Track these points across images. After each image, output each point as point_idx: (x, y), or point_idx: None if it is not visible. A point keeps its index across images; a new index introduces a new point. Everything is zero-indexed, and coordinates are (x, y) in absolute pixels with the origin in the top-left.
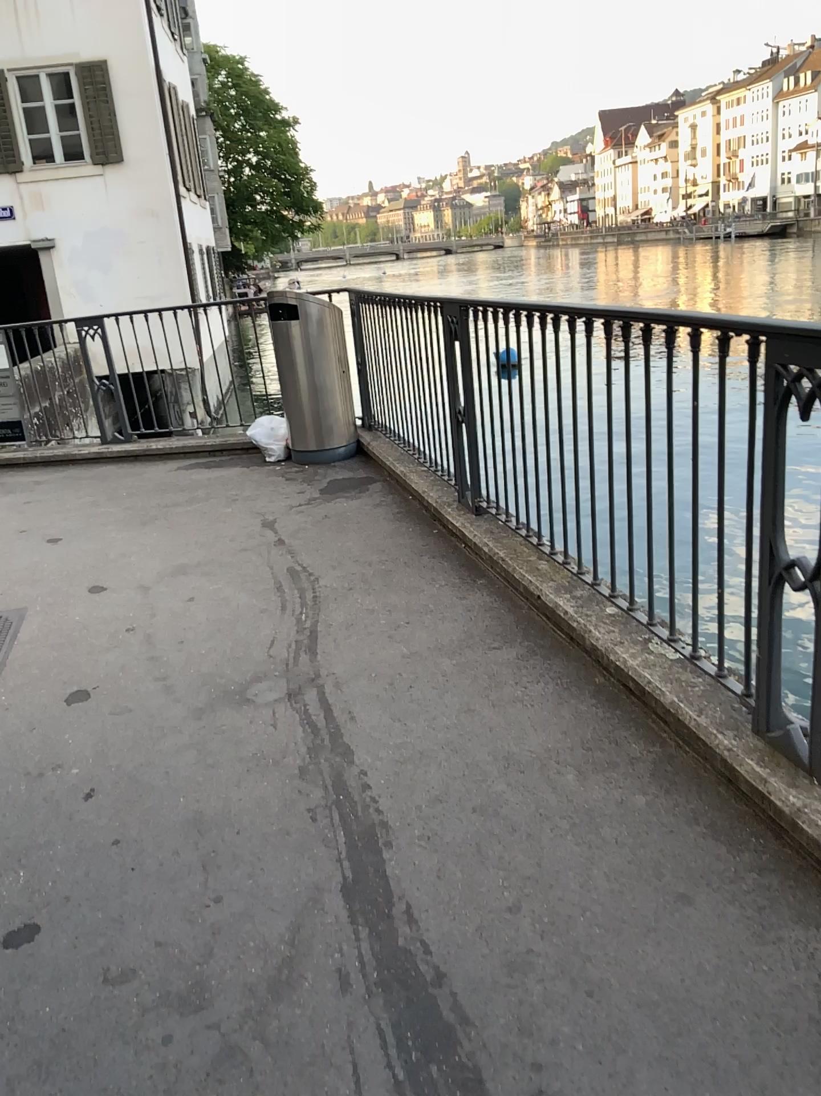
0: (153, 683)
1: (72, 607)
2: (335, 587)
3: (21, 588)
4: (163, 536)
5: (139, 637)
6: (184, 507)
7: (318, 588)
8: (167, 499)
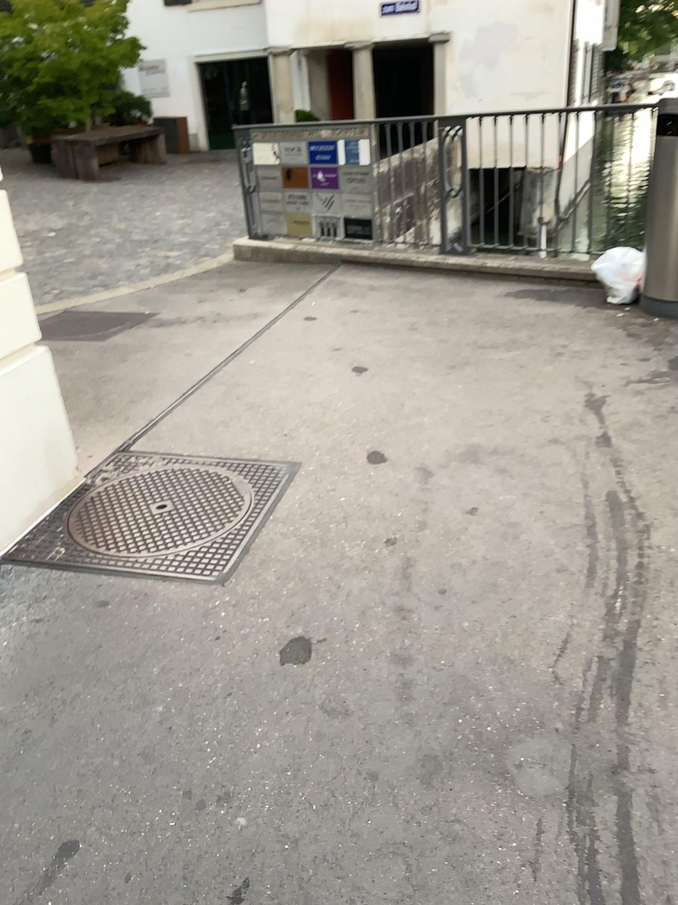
0: (387, 668)
1: (343, 479)
2: (675, 560)
3: (303, 432)
4: (468, 394)
5: (396, 563)
6: (501, 355)
7: (649, 554)
8: (486, 338)
